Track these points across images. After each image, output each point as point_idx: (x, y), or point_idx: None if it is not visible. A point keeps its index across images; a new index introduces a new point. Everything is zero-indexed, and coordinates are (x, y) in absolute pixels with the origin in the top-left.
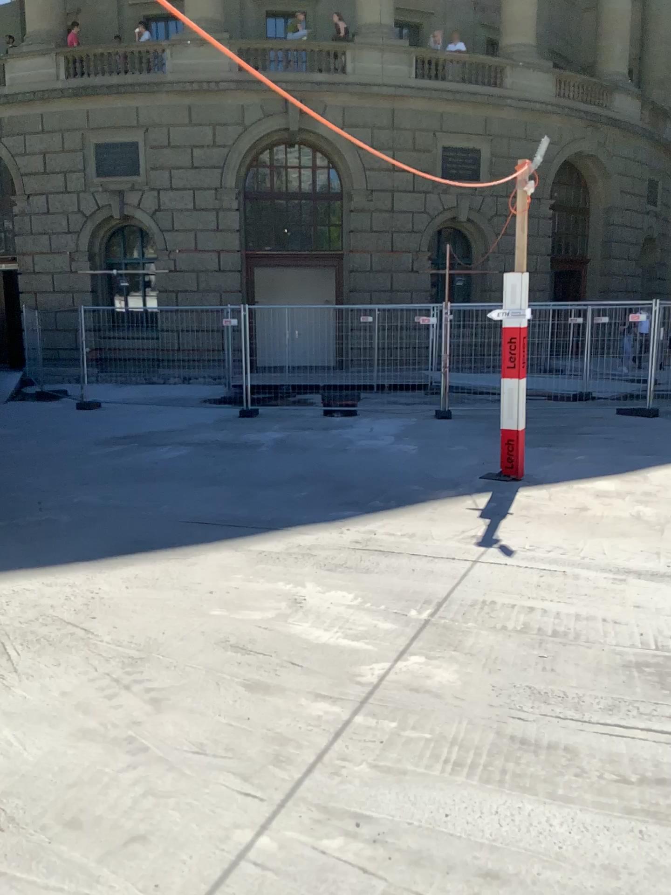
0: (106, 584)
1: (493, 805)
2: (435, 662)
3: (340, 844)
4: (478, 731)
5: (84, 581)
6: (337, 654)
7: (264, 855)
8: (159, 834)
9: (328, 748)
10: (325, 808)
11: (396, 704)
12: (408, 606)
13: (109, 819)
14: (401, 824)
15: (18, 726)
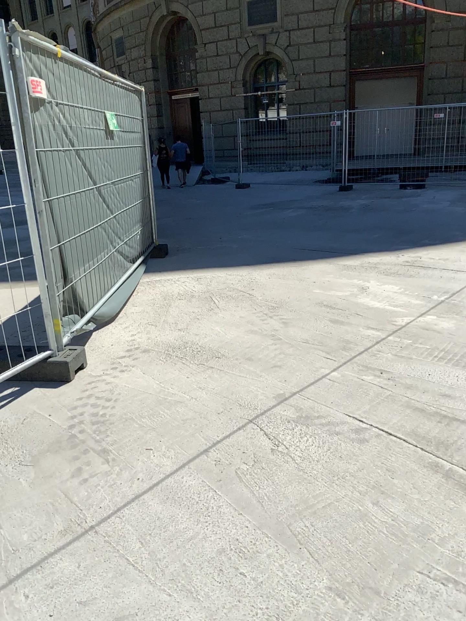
0: (258, 275)
1: (456, 374)
2: (441, 319)
3: (371, 379)
4: (458, 347)
5: (247, 273)
6: (384, 311)
7: (335, 379)
8: (287, 367)
9: (372, 347)
10: (366, 367)
11: (413, 334)
12: (432, 293)
13: (264, 360)
14: (404, 376)
15: (221, 327)
